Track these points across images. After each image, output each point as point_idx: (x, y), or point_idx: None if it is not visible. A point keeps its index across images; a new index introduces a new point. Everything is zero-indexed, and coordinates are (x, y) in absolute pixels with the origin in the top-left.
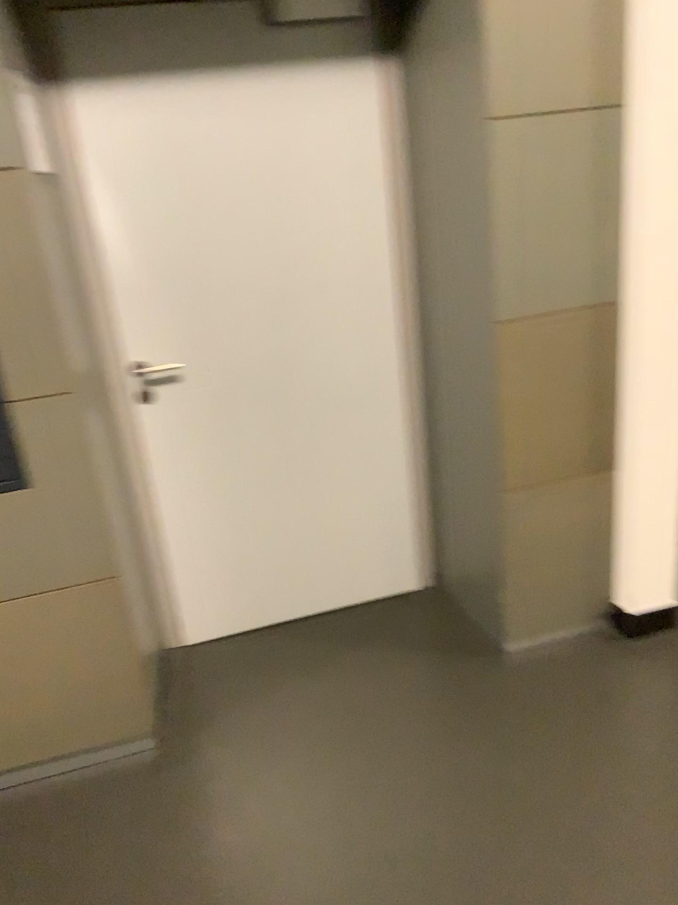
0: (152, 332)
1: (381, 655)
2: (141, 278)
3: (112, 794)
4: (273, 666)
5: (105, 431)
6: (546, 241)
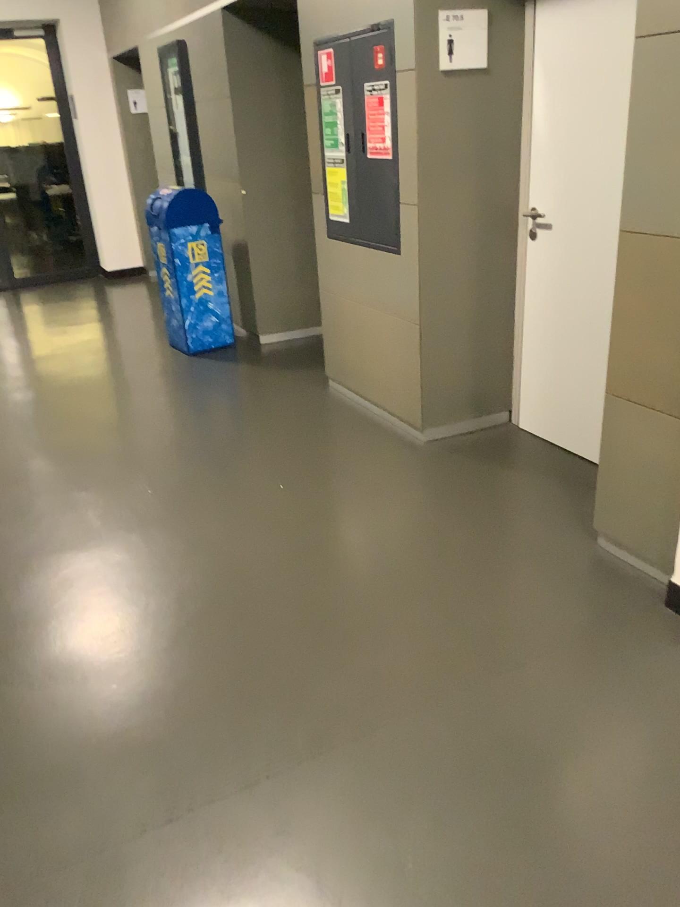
0: (546, 189)
1: (560, 495)
2: (547, 147)
3: (387, 441)
4: (518, 458)
5: (487, 247)
6: (672, 162)
